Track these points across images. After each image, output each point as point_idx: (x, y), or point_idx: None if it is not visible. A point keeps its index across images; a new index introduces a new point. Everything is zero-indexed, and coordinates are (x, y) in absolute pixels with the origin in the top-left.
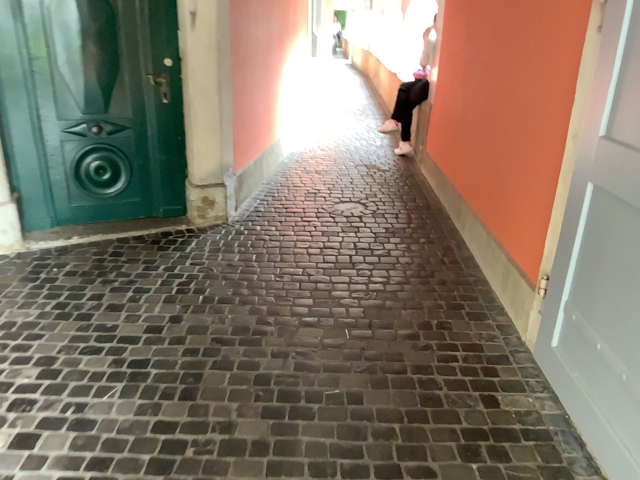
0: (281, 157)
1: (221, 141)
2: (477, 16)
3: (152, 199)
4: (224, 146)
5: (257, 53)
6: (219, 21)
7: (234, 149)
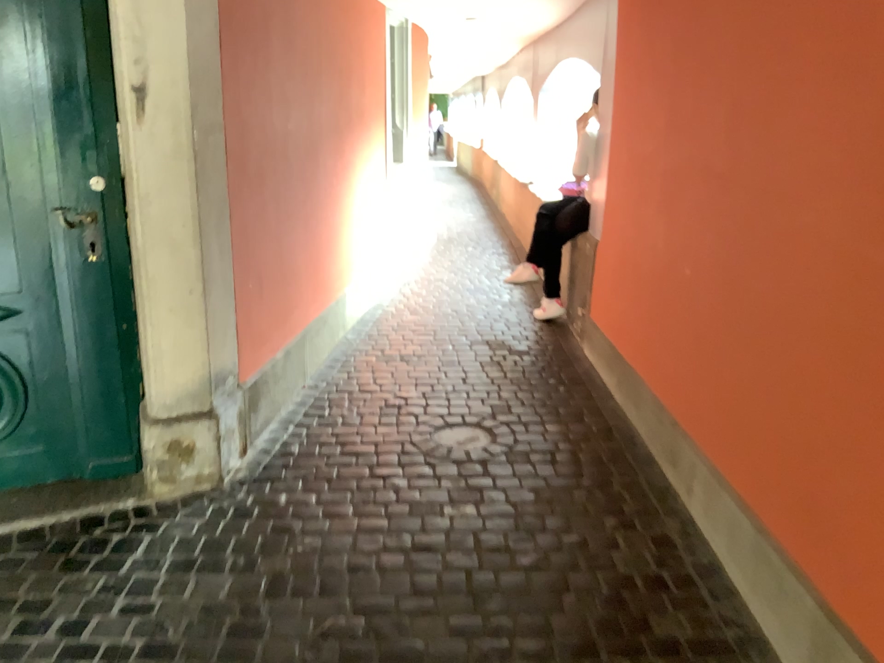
0: (341, 333)
1: (207, 333)
2: (697, 90)
3: (72, 445)
4: (211, 342)
5: (290, 159)
6: (196, 104)
7: (235, 344)
